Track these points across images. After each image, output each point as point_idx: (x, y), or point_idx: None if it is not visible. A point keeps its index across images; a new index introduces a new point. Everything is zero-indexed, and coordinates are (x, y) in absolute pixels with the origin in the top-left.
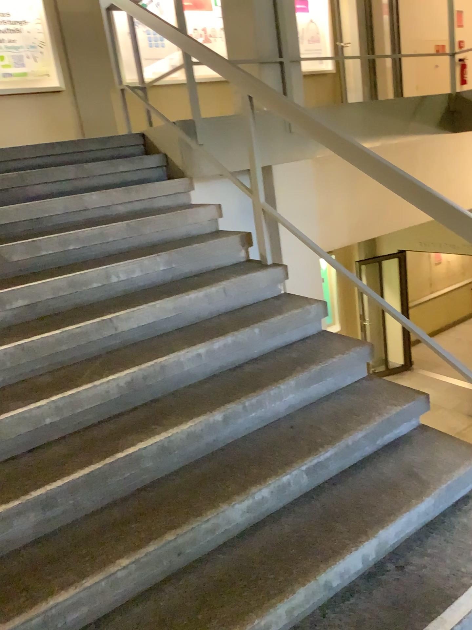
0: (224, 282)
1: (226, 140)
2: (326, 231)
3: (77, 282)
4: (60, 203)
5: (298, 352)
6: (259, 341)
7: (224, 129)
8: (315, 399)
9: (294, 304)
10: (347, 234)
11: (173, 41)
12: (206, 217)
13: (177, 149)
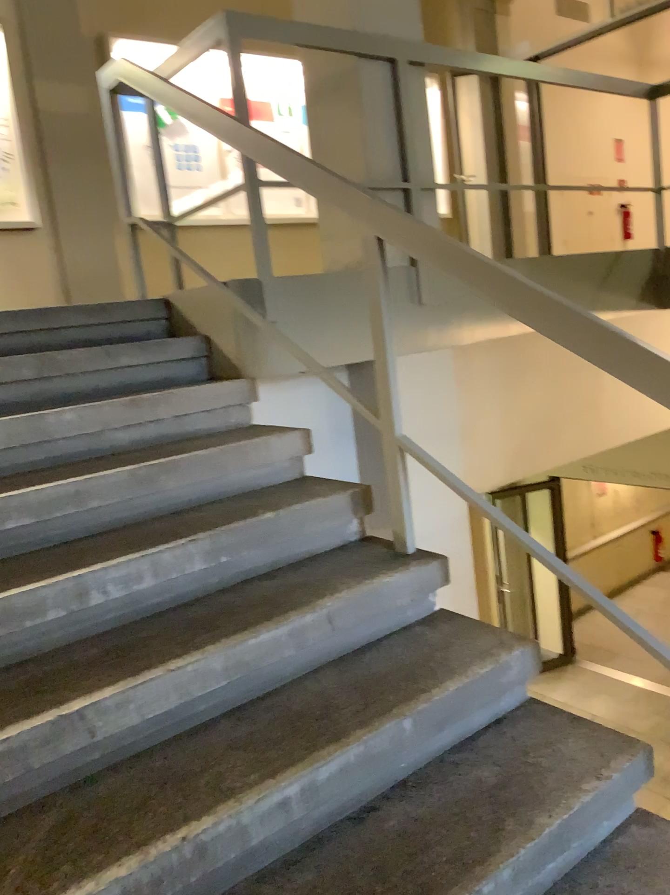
0: (327, 598)
1: (313, 312)
2: (472, 462)
3: (13, 610)
4: (1, 427)
5: (493, 768)
6: (411, 746)
7: (311, 295)
8: (547, 894)
9: (470, 646)
10: (505, 467)
11: (229, 139)
12: (284, 455)
13: (228, 328)
